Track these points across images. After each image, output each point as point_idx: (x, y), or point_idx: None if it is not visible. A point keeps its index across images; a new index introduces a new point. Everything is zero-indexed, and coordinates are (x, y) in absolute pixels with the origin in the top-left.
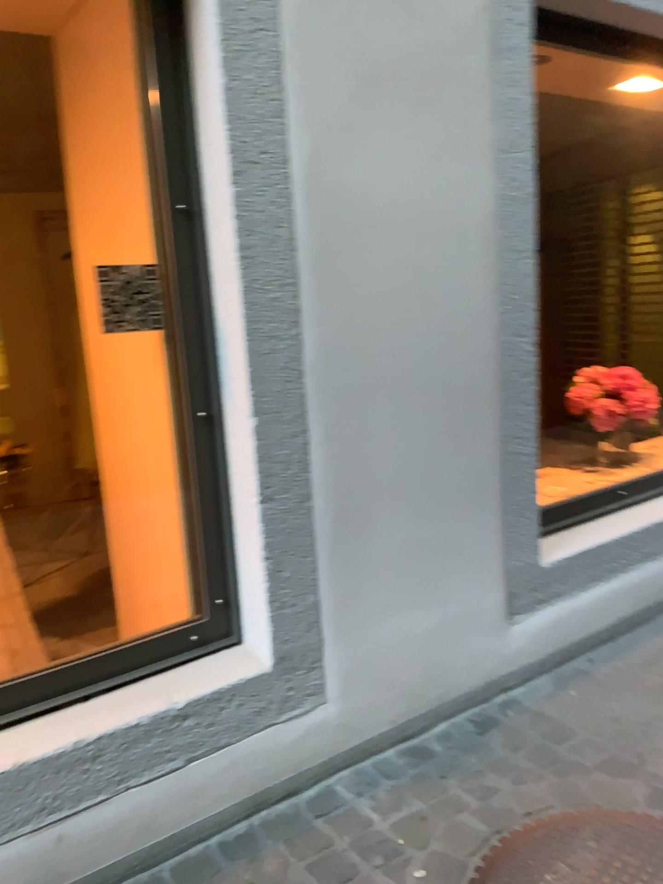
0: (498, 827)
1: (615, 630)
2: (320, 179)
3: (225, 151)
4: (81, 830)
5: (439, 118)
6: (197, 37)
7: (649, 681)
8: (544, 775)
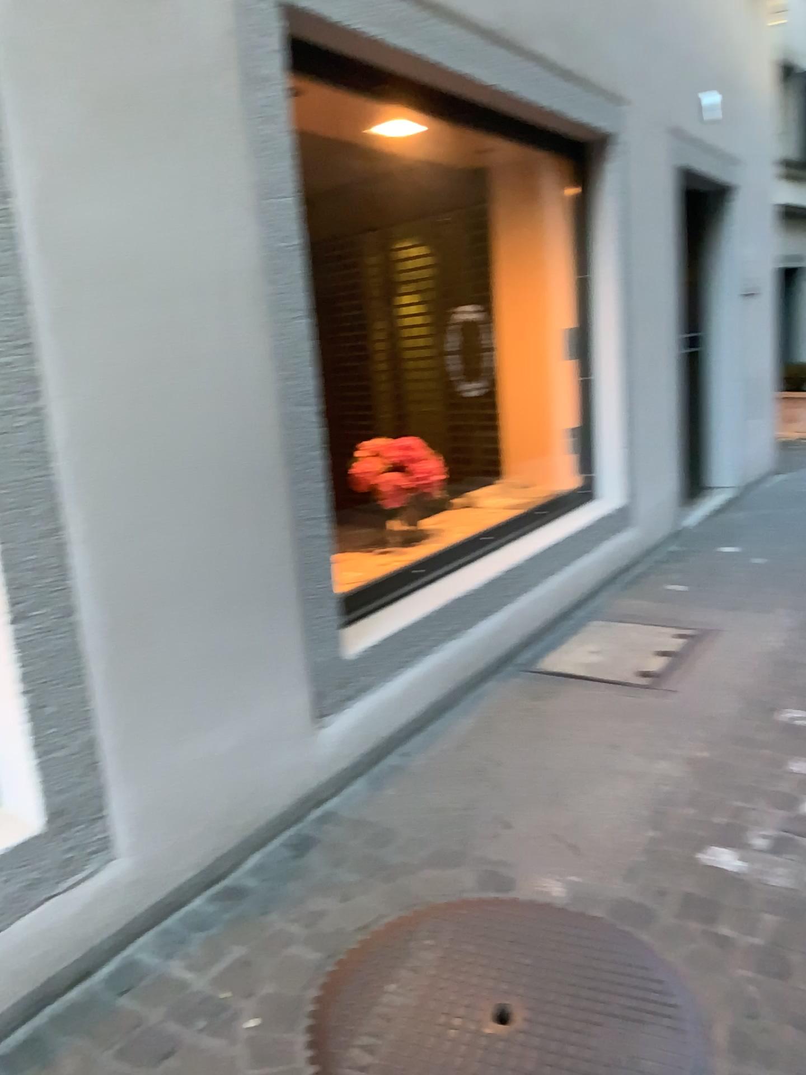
0: (332, 950)
1: (427, 720)
2: (53, 219)
3: None
4: None
5: (191, 153)
6: None
7: (466, 766)
8: (374, 884)
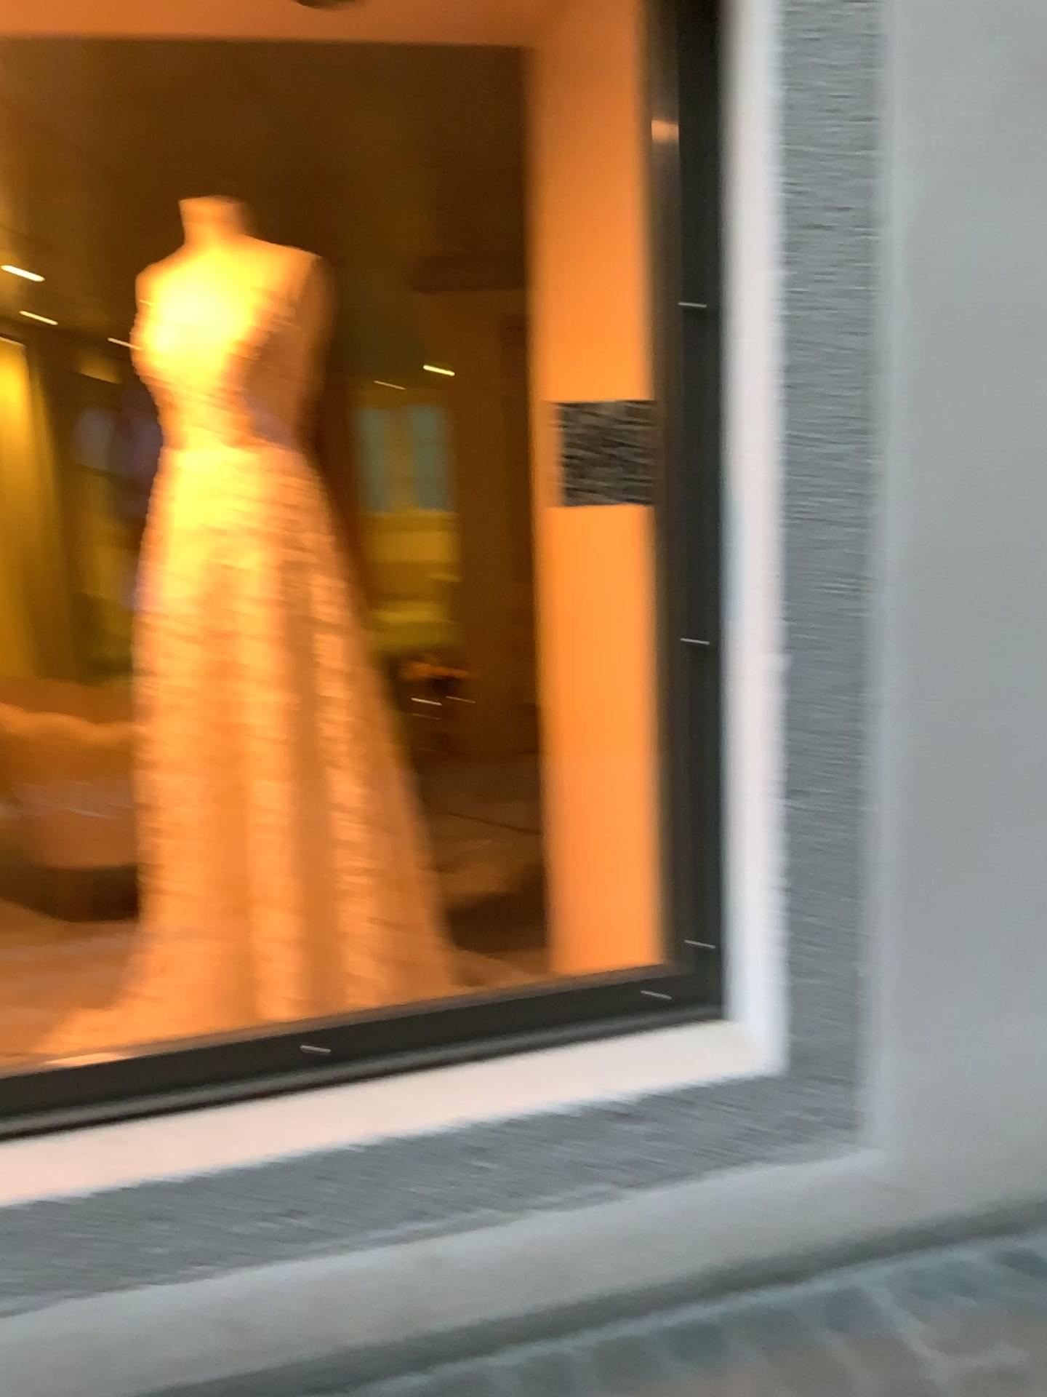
0: None
1: None
2: (933, 251)
3: (769, 210)
4: (461, 1249)
5: None
6: (739, 24)
7: None
8: None
